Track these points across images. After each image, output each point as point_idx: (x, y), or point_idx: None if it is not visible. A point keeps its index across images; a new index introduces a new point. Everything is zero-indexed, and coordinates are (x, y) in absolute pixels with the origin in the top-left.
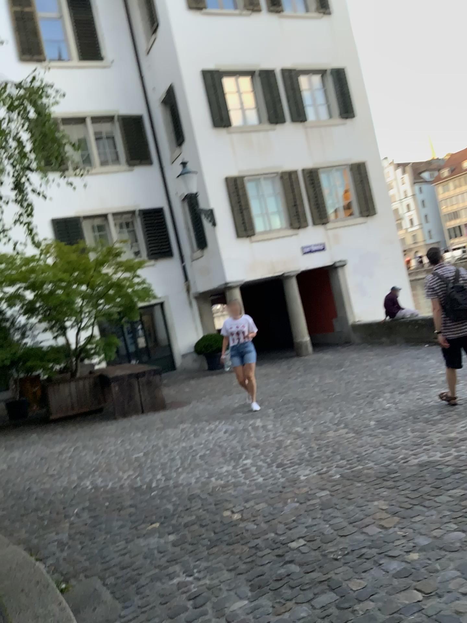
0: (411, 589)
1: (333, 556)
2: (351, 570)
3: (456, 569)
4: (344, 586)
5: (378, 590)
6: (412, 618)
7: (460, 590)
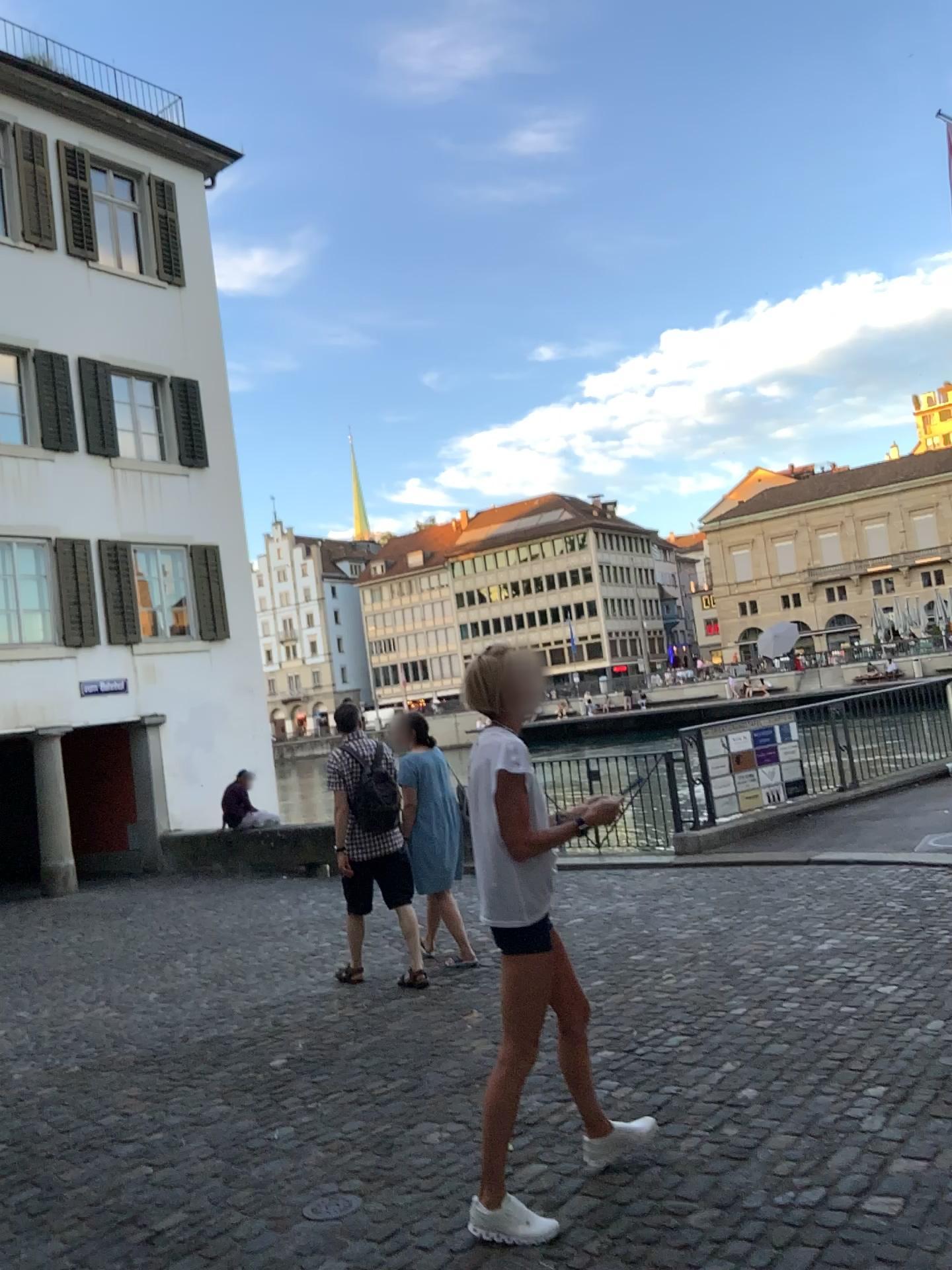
0: (141, 1162)
1: (45, 1150)
2: (67, 1160)
3: (203, 1137)
4: (52, 1176)
5: (98, 1171)
6: (132, 1186)
7: (199, 1154)
